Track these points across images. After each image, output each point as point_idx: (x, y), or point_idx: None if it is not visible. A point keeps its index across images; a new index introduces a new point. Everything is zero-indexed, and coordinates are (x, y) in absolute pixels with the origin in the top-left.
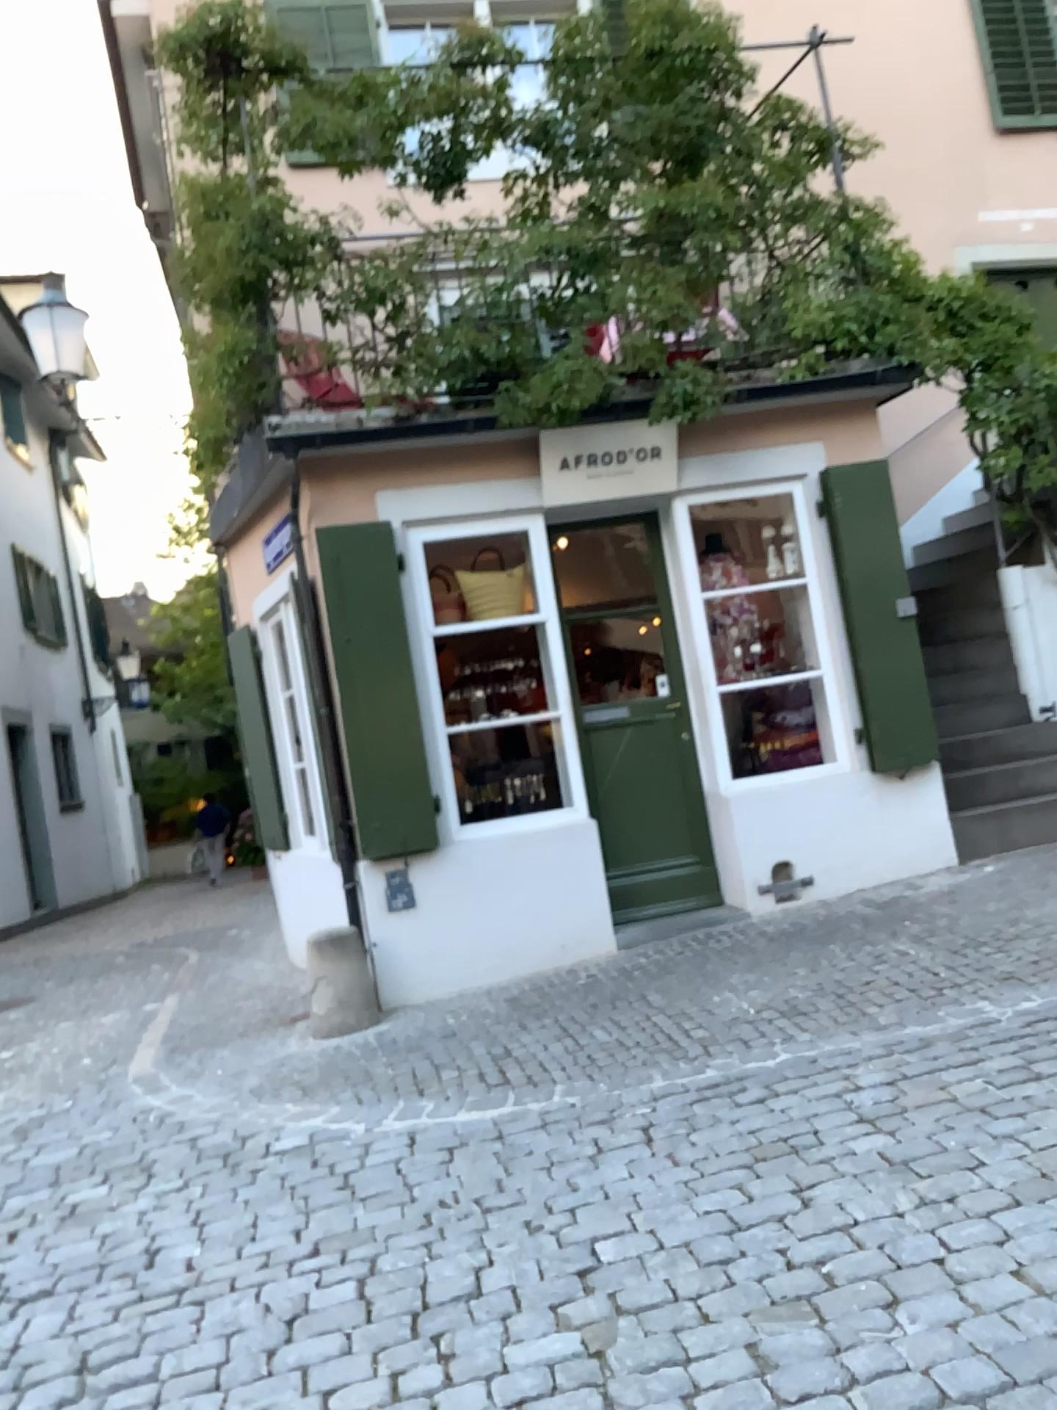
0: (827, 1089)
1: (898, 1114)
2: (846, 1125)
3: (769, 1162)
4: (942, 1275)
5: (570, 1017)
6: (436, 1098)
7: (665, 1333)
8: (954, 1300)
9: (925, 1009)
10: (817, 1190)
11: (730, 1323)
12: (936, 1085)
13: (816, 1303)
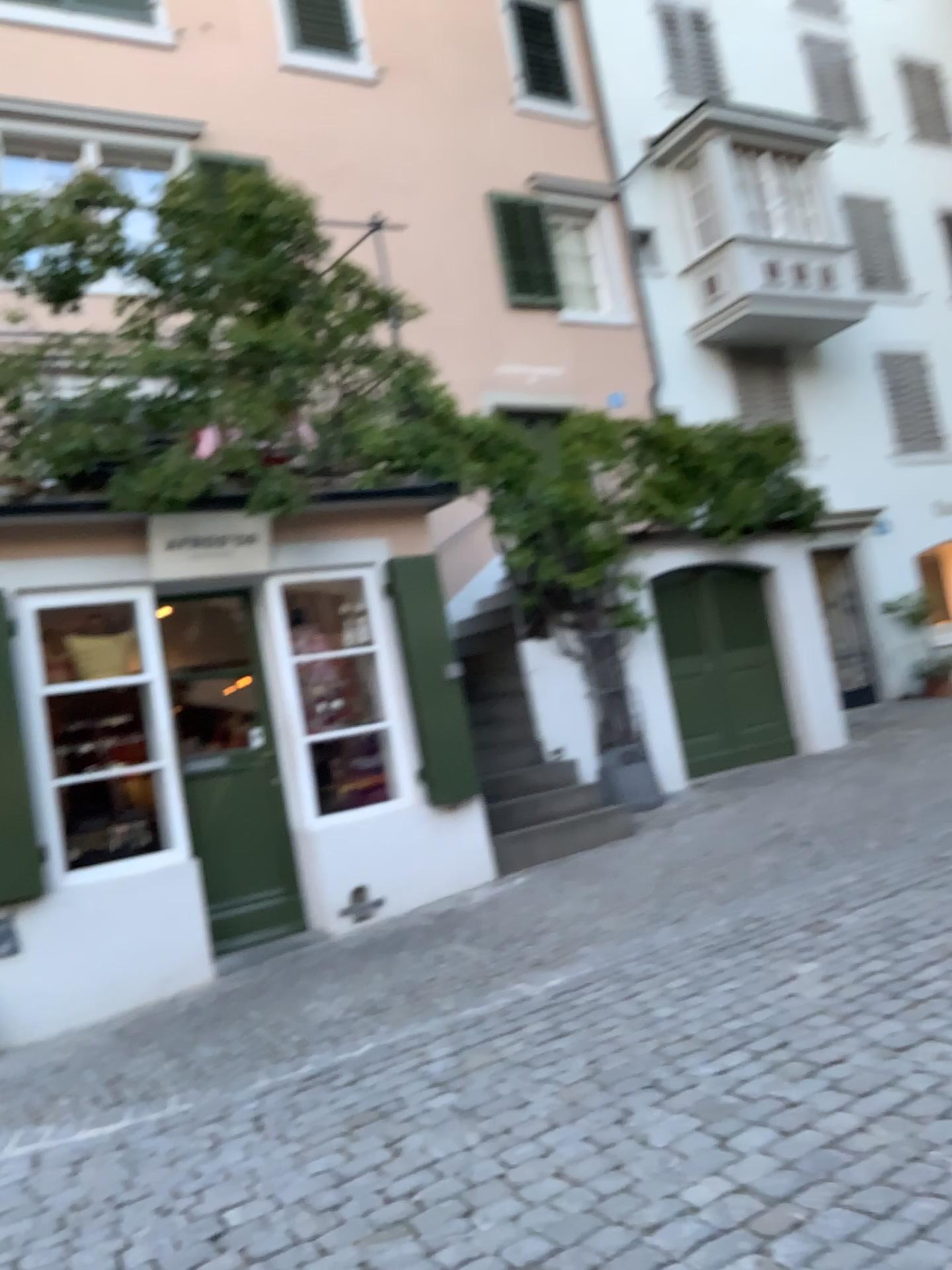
0: (406, 1064)
1: (464, 1074)
2: (424, 1088)
3: (365, 1126)
4: (504, 1183)
5: (175, 1037)
6: (53, 1123)
7: (291, 1268)
8: (514, 1199)
9: (478, 993)
10: (406, 1140)
11: (344, 1250)
12: (490, 1049)
13: (411, 1222)
